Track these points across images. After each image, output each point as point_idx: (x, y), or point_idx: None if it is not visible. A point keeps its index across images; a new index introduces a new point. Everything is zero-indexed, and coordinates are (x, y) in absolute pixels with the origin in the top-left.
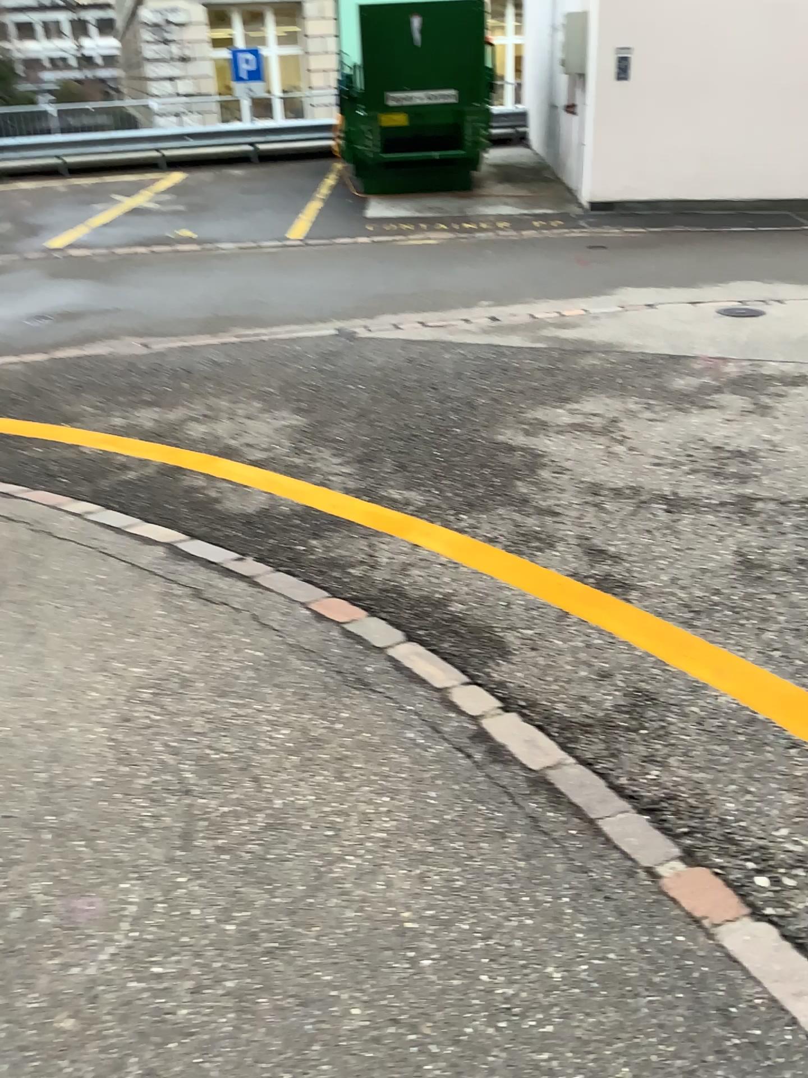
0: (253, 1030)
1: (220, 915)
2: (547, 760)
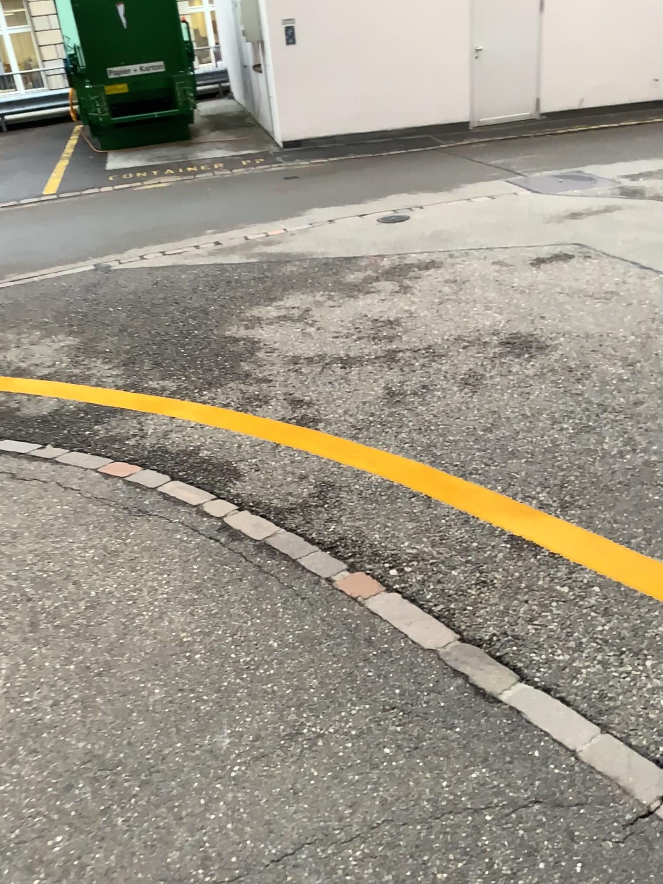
0: (93, 712)
1: (63, 659)
2: (264, 532)
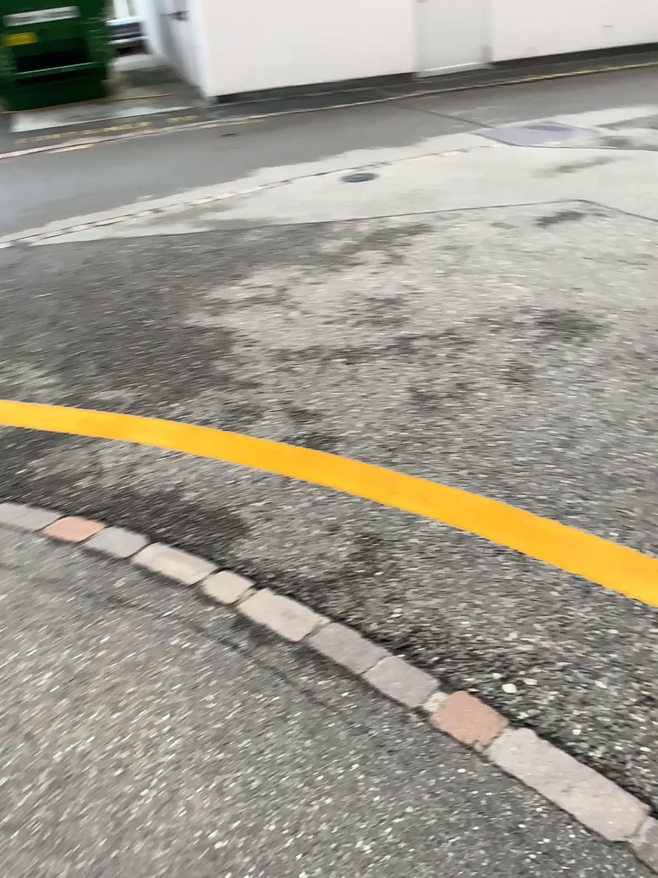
0: None
1: None
2: (305, 631)
